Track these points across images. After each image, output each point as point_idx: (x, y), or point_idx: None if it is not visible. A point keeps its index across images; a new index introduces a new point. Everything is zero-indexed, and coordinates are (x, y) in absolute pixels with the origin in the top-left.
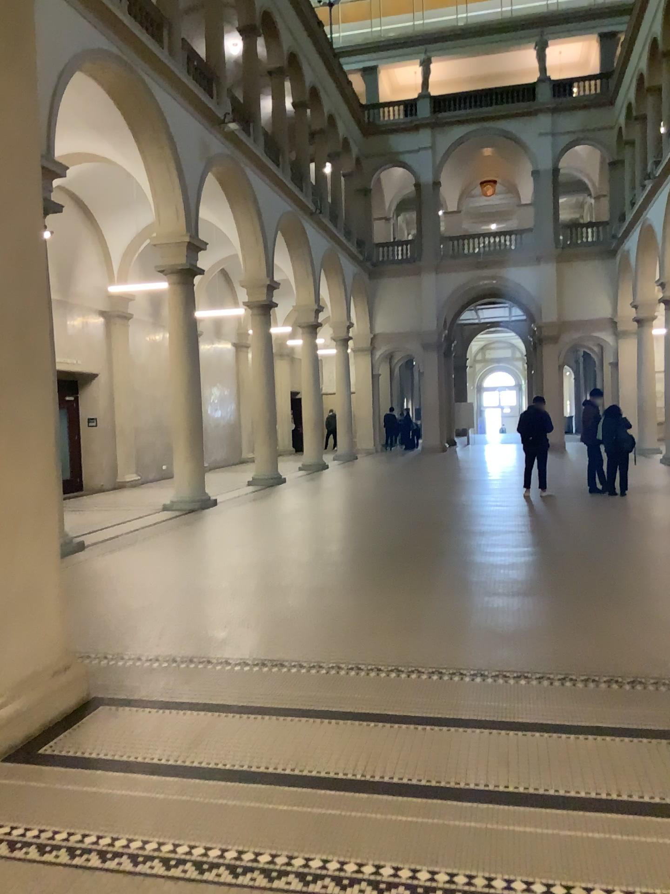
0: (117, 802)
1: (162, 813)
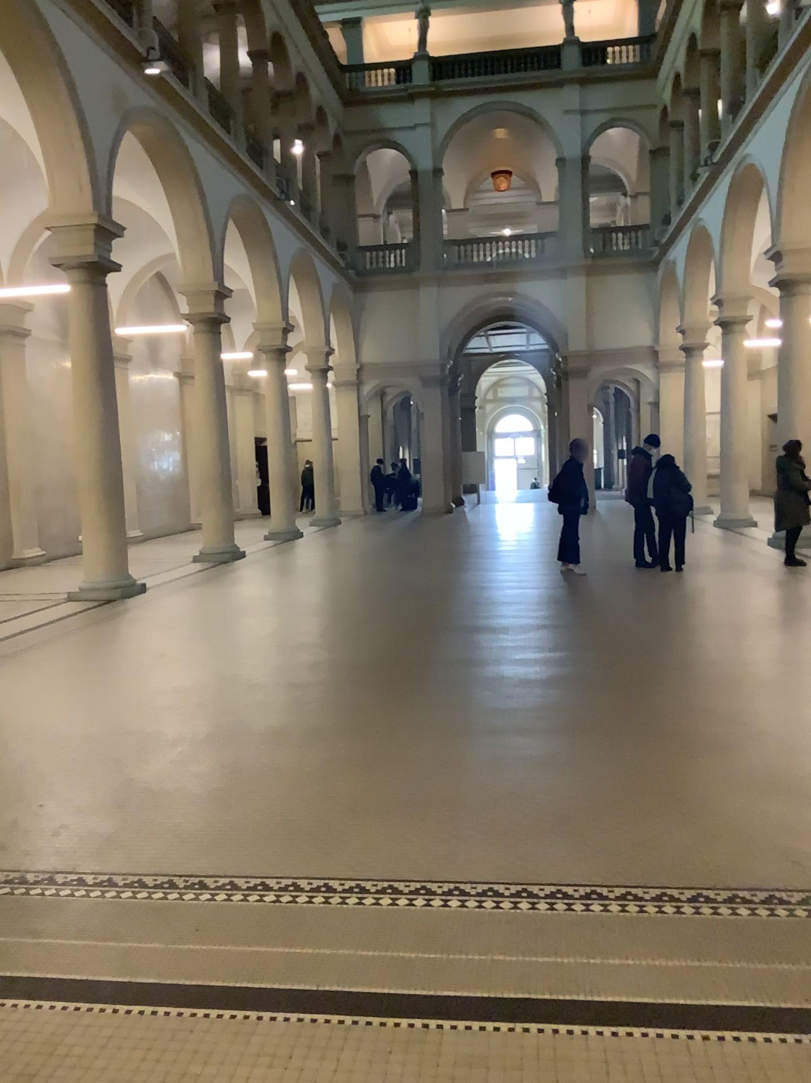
0: None
1: None
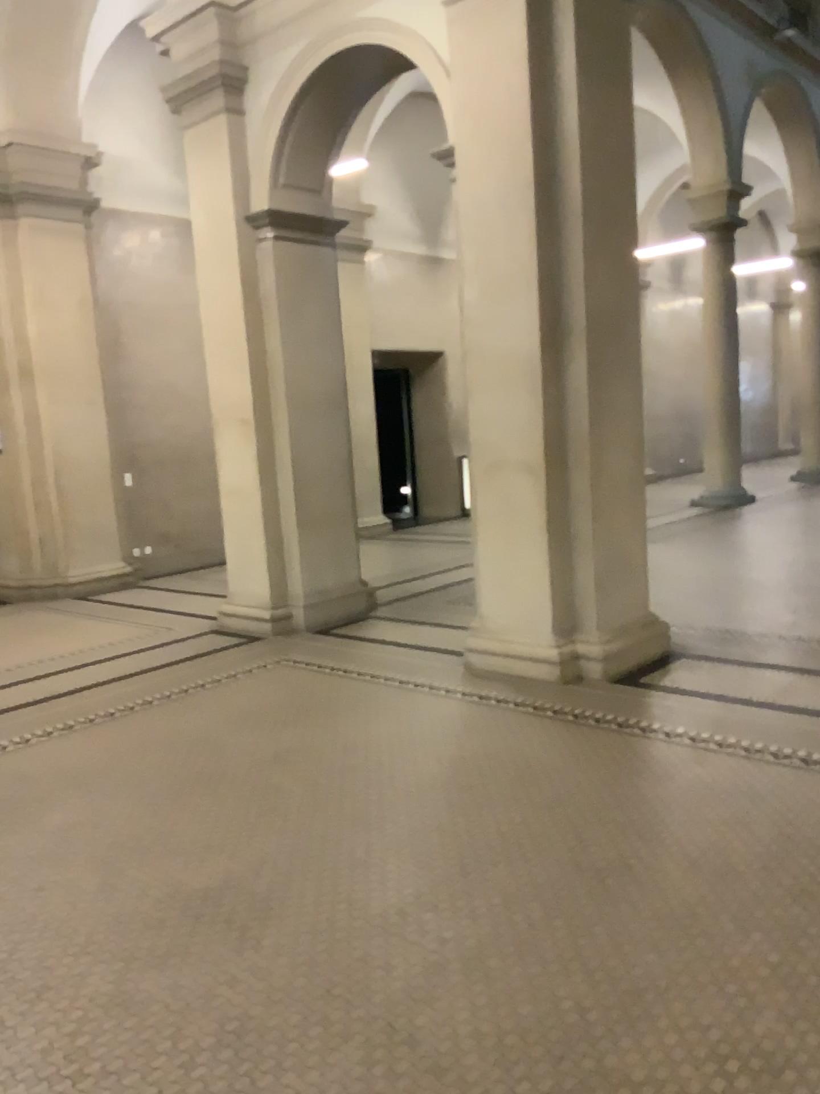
0: (719, 713)
1: (760, 724)
